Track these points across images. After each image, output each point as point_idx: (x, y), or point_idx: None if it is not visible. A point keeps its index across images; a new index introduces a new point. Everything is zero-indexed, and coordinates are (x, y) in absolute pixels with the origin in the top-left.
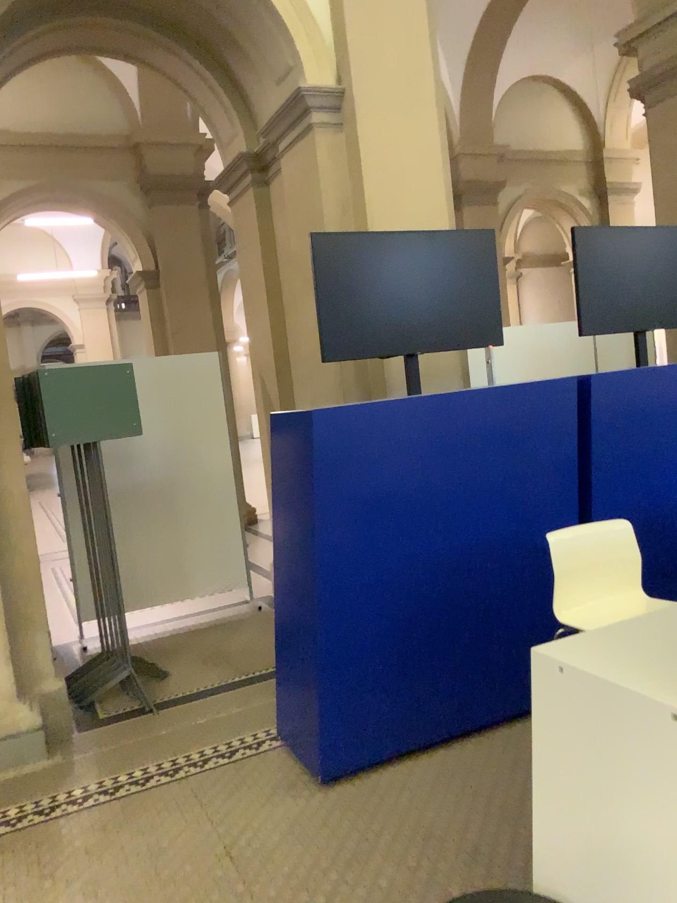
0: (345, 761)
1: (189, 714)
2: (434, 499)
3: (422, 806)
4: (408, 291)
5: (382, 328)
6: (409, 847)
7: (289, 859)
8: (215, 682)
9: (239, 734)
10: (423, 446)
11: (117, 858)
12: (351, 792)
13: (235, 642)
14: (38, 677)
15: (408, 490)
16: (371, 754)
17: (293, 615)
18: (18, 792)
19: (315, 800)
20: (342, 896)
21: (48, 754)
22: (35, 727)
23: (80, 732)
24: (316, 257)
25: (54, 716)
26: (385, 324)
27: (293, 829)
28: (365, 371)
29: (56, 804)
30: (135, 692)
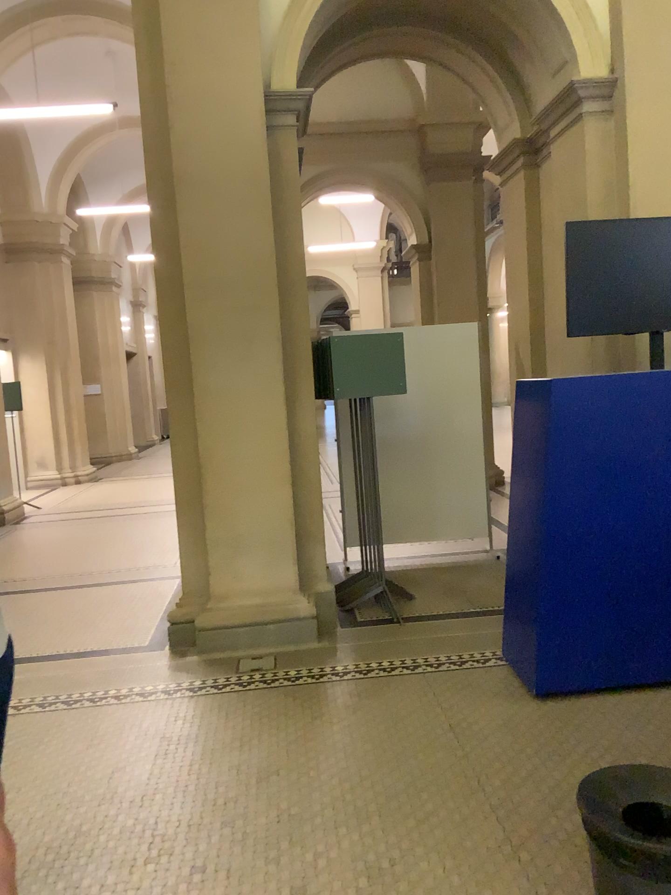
0: (558, 681)
1: (429, 629)
2: (663, 466)
3: (622, 728)
4: (656, 274)
5: (627, 308)
6: (605, 753)
7: (501, 741)
8: (453, 610)
9: (470, 650)
10: (656, 417)
11: (368, 715)
12: (561, 707)
13: (474, 582)
14: (314, 579)
15: (637, 456)
16: (582, 681)
17: (523, 553)
18: (297, 661)
19: (528, 707)
20: (541, 773)
21: (319, 640)
22: (311, 617)
23: (342, 629)
24: (570, 244)
25: (324, 612)
26: (630, 305)
27: (507, 722)
28: (614, 346)
29: (324, 673)
30: (386, 606)
